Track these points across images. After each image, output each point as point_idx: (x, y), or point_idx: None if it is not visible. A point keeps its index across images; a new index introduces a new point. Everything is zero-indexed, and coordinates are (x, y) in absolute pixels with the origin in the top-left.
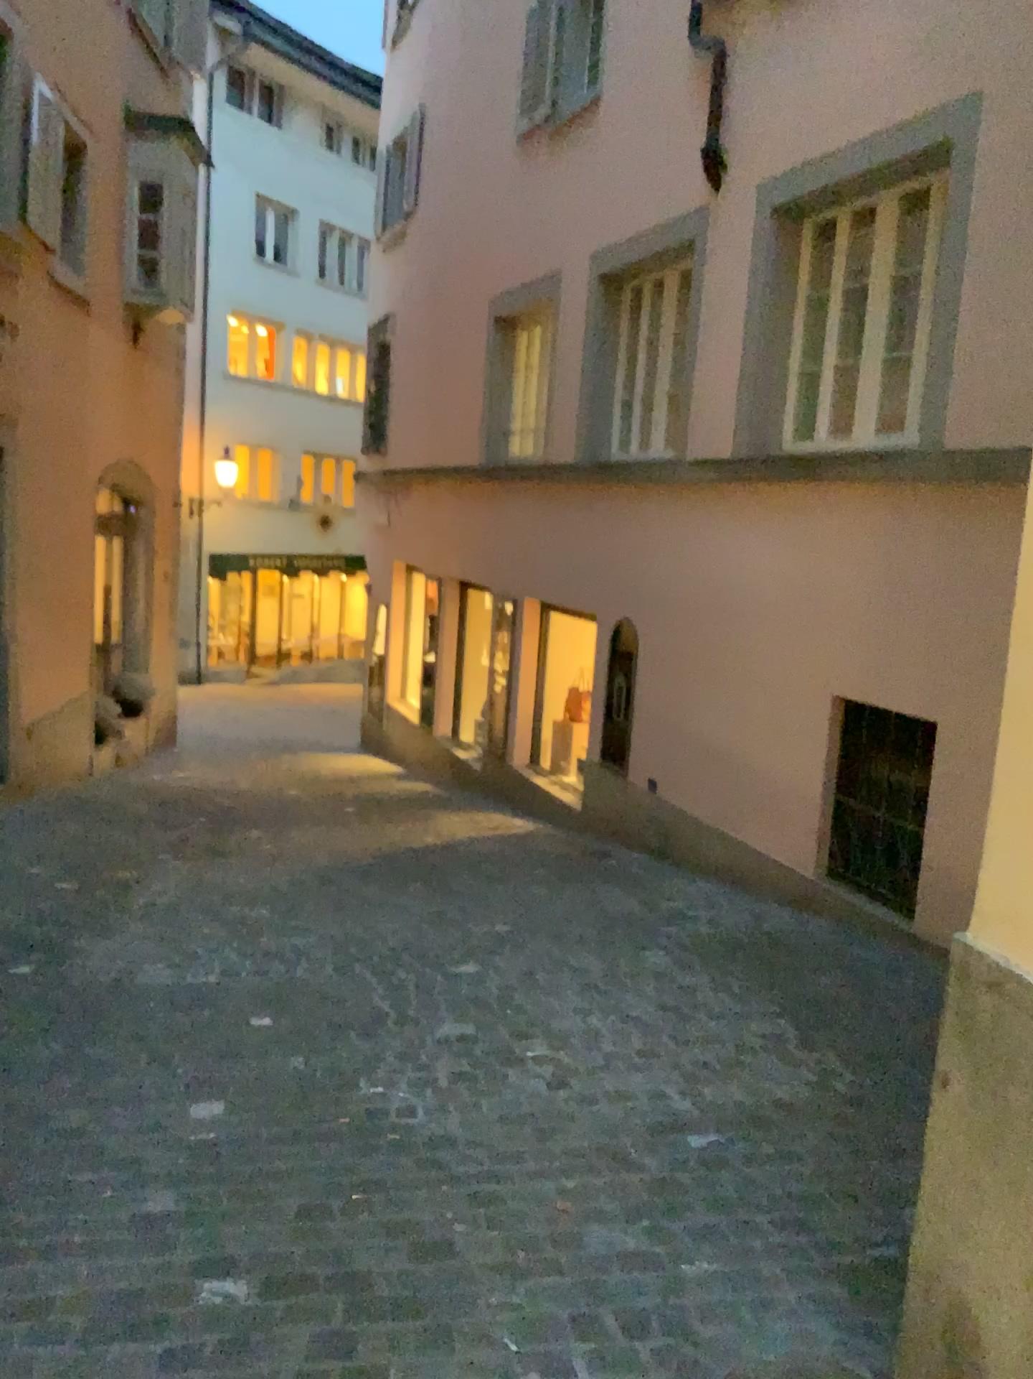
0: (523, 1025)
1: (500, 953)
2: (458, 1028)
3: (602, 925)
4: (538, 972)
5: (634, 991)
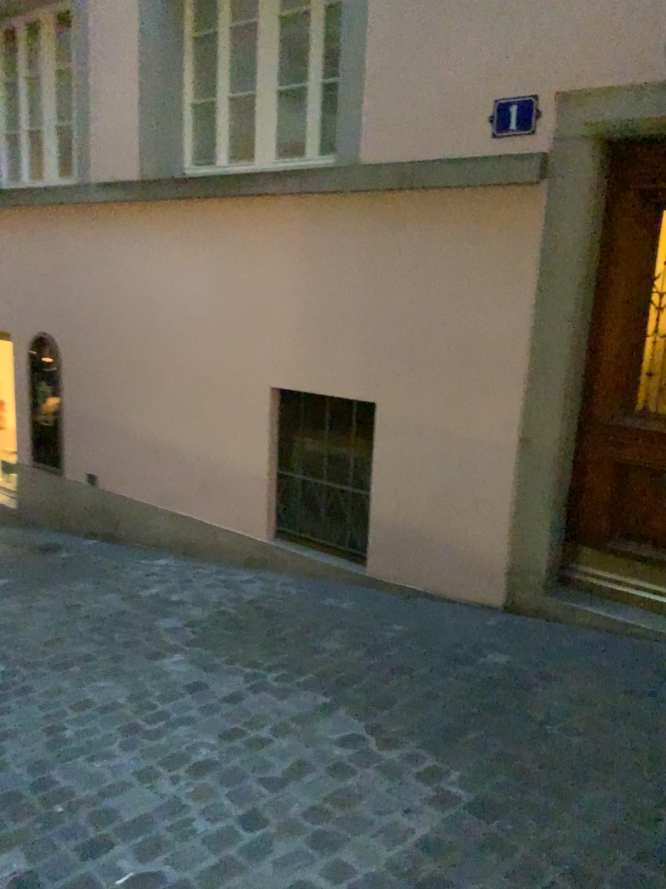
0: (90, 832)
1: (11, 714)
2: (4, 871)
3: (102, 638)
4: (67, 728)
5: (187, 726)
